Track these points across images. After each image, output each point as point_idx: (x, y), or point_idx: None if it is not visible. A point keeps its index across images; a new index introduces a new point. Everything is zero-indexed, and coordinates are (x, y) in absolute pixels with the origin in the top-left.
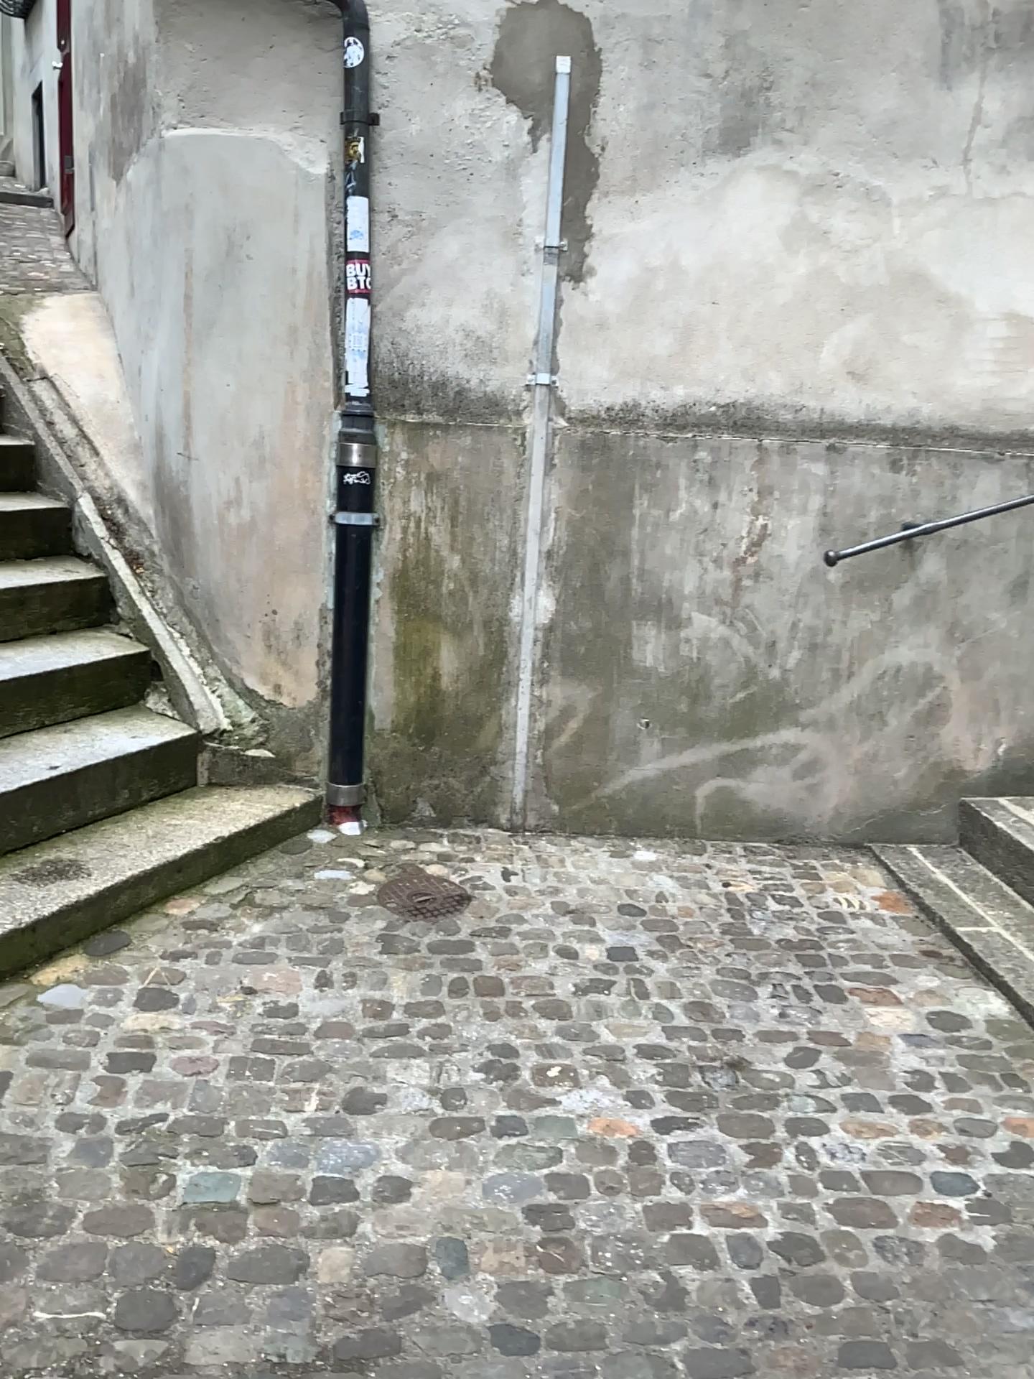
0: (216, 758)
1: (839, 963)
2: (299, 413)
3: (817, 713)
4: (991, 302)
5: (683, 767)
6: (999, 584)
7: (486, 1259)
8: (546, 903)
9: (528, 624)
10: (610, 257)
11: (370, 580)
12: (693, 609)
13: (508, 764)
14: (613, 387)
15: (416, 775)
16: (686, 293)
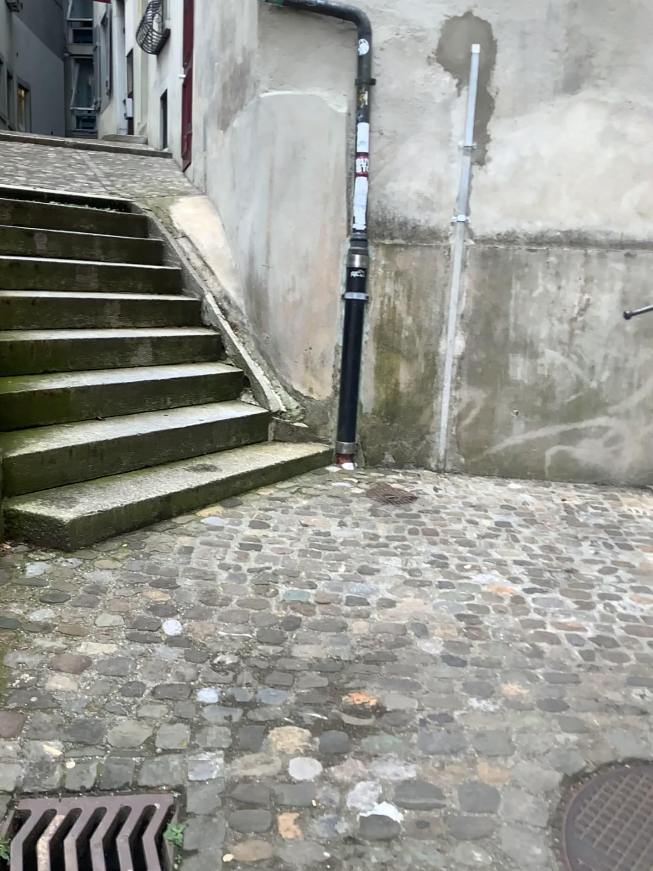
0: (278, 426)
1: (629, 534)
2: (327, 239)
3: (617, 408)
4: None
5: (538, 437)
6: None
7: (437, 631)
8: (460, 501)
9: (450, 355)
10: (499, 152)
11: (364, 329)
12: (544, 347)
13: (437, 434)
14: (500, 222)
15: (385, 439)
16: (542, 170)
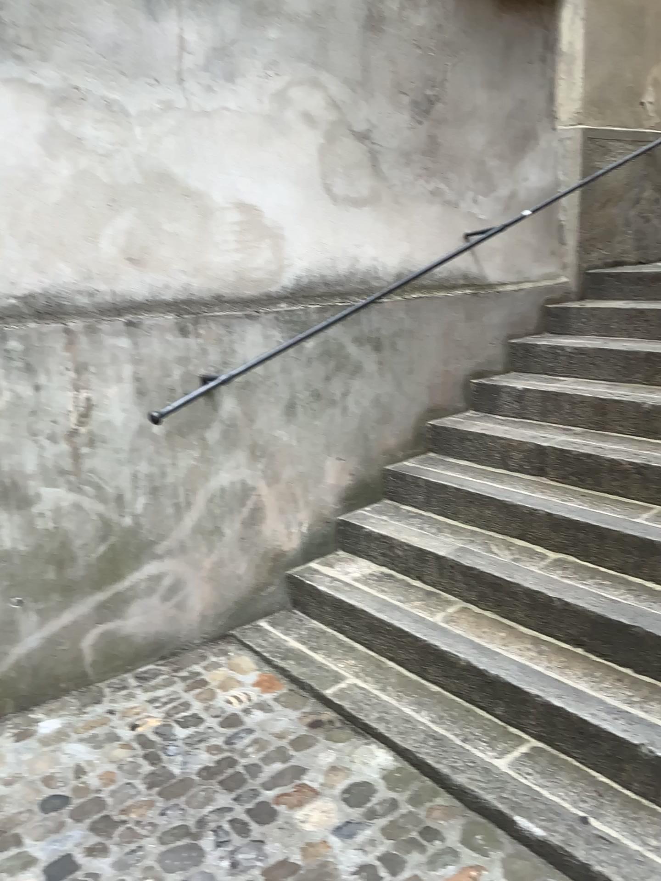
0: None
1: (255, 775)
2: None
3: (169, 545)
4: (225, 193)
5: (65, 628)
6: (279, 409)
7: None
8: None
9: None
10: None
11: None
12: (40, 487)
13: None
14: None
15: None
16: None
